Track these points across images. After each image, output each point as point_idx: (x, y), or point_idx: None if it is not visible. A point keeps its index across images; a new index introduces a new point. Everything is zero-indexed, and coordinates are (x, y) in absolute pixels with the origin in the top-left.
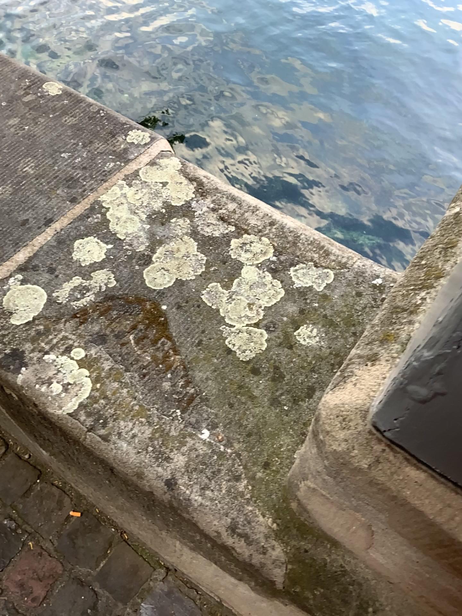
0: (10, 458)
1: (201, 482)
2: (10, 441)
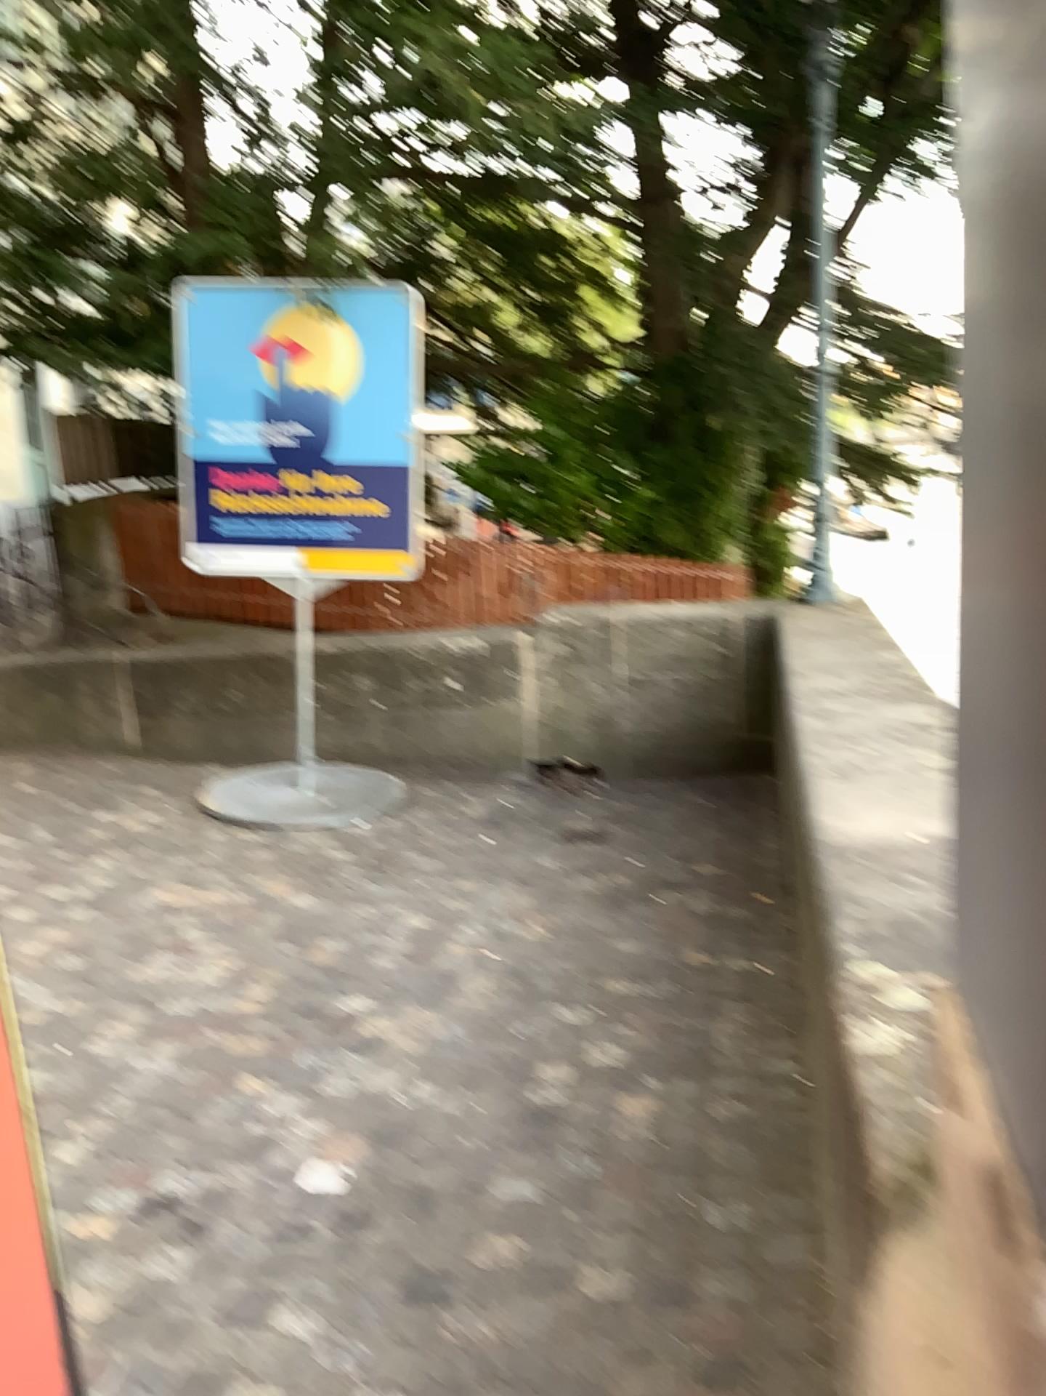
0: (806, 1322)
1: (891, 1110)
2: (823, 1303)
